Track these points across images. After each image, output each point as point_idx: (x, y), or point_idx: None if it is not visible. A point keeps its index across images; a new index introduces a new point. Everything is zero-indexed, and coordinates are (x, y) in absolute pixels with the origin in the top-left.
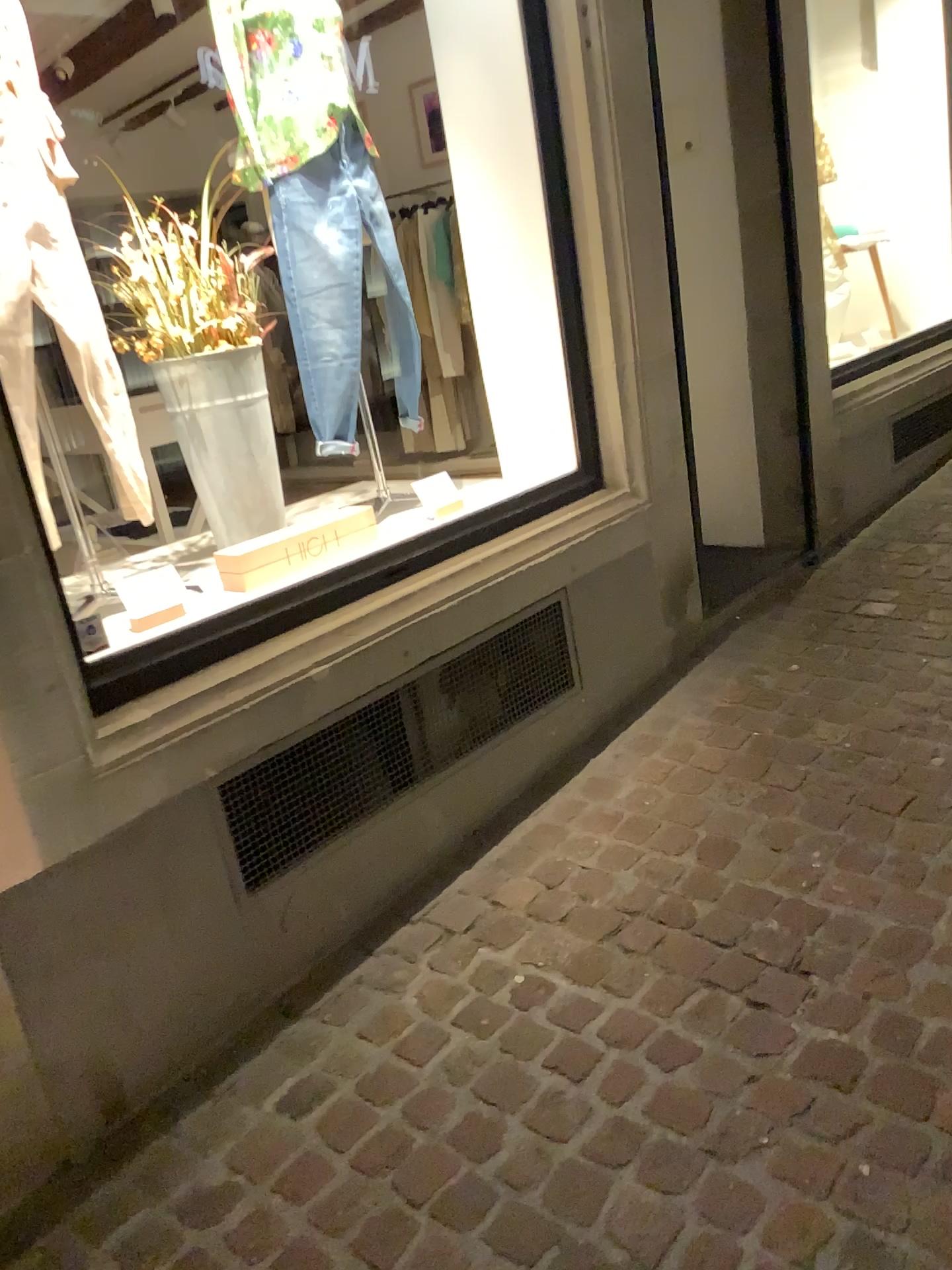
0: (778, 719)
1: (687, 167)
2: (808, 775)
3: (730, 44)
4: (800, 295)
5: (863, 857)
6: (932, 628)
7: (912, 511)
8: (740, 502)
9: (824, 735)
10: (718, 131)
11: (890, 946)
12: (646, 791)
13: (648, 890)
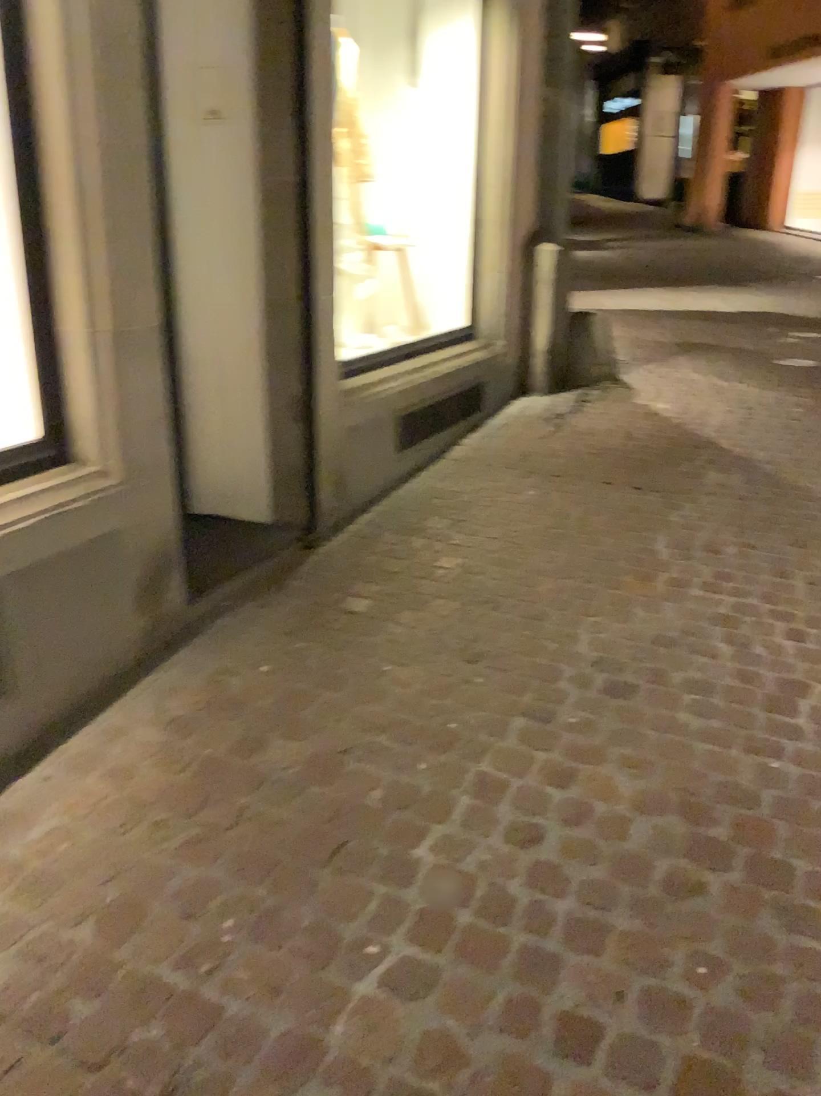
0: (231, 736)
1: (214, 134)
2: (246, 812)
3: (261, 18)
4: (316, 285)
5: (278, 930)
6: (401, 634)
7: (408, 501)
8: (249, 478)
9: (273, 759)
10: (245, 104)
11: (278, 1066)
12: (65, 828)
13: (22, 982)
